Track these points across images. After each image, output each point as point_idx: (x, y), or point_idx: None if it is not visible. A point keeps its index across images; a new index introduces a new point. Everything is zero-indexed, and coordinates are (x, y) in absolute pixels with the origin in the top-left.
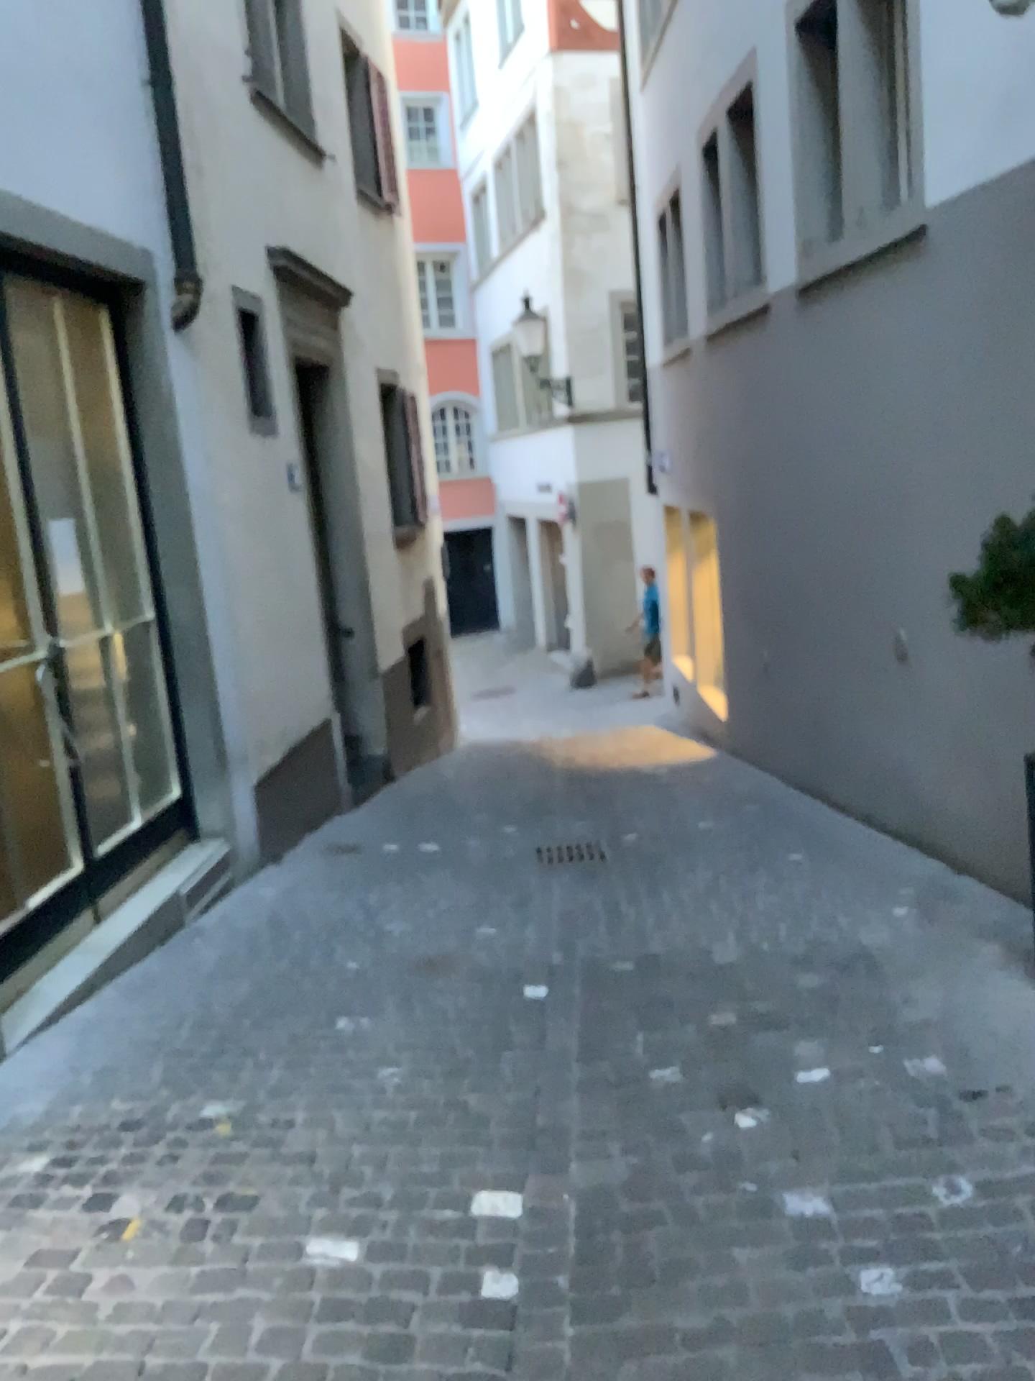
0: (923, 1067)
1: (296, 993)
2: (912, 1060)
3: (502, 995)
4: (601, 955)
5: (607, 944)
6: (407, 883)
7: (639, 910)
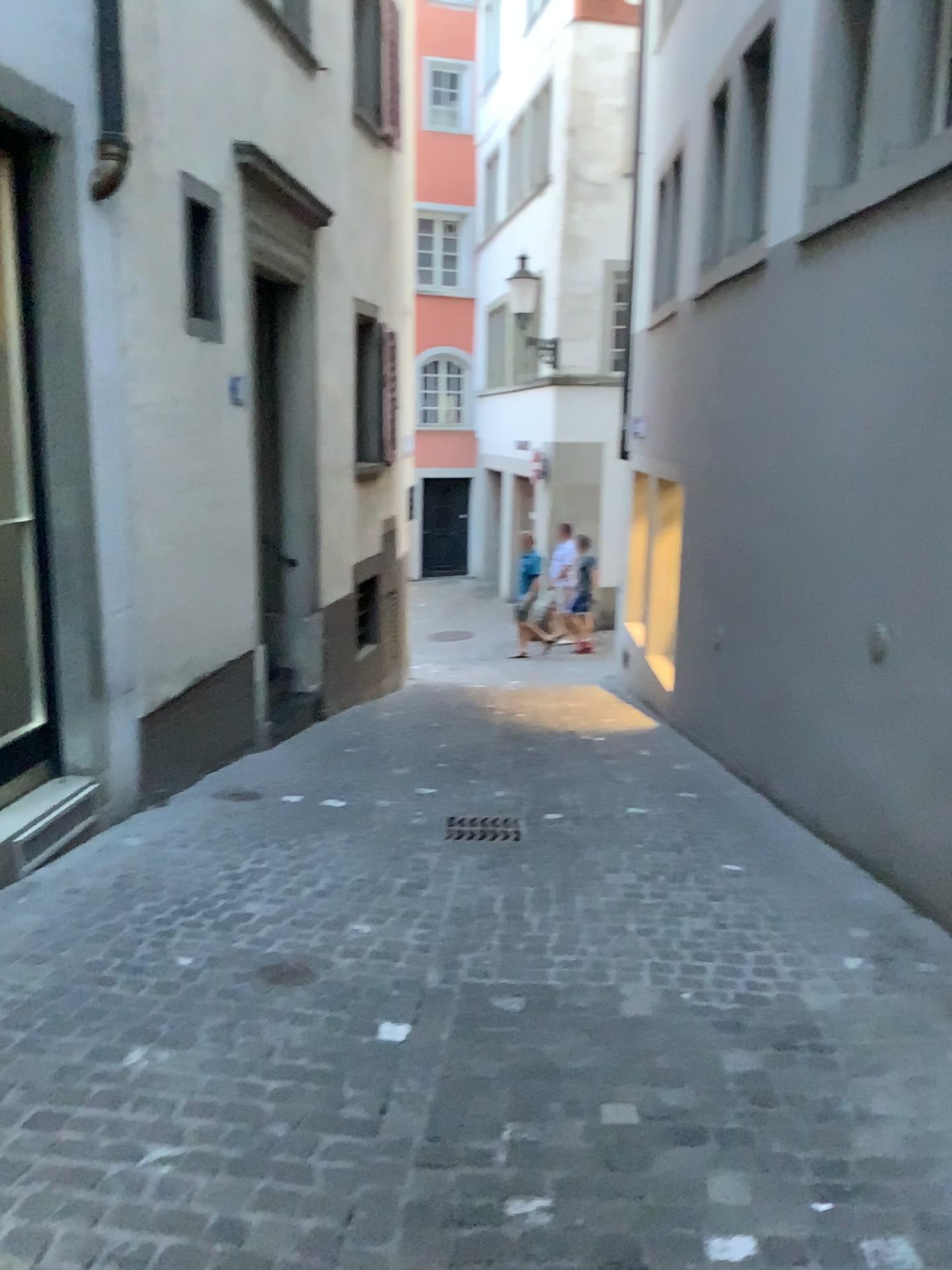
0: (887, 1263)
1: (95, 999)
2: (870, 1246)
3: (347, 1033)
4: (482, 984)
5: (493, 968)
6: (288, 850)
7: (541, 920)
